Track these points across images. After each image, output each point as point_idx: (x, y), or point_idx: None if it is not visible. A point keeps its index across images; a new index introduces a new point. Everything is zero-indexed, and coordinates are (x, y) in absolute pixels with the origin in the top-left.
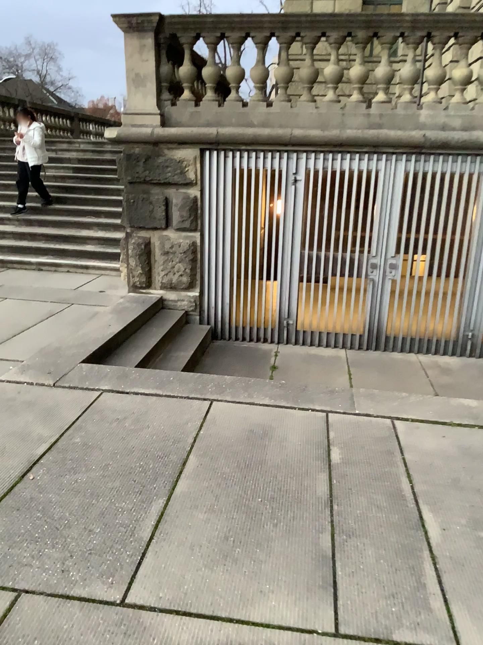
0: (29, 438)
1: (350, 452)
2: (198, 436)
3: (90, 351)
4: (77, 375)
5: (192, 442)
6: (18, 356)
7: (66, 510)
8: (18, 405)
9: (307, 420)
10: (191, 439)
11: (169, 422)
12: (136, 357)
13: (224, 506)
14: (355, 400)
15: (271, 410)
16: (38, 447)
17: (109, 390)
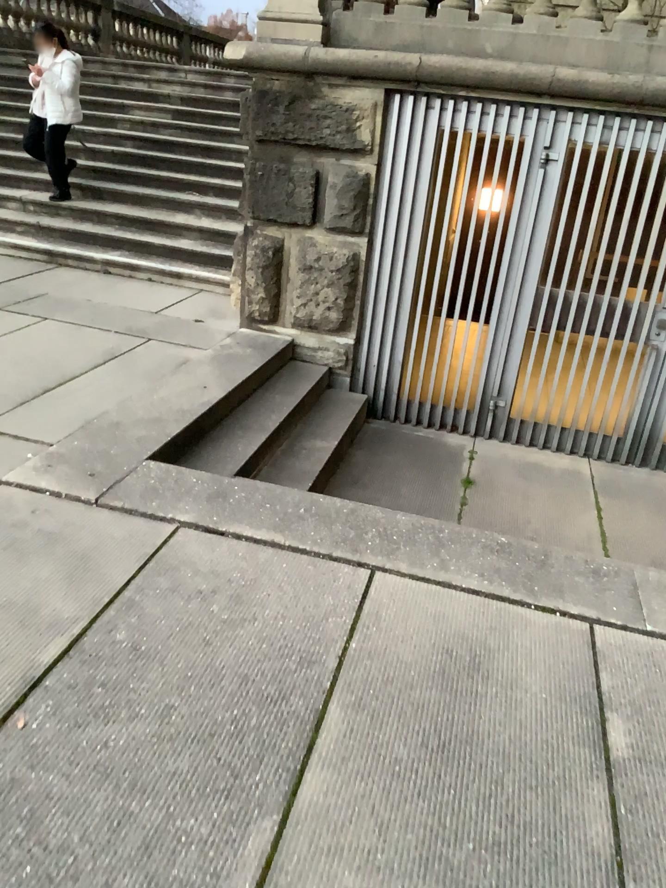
0: (33, 622)
1: (644, 733)
2: (347, 653)
3: (168, 434)
4: (139, 485)
5: (335, 668)
6: (46, 434)
7: (73, 831)
8: (26, 542)
9: (551, 635)
10: (334, 658)
11: (294, 611)
12: (244, 450)
13: (396, 858)
14: (642, 600)
15: (482, 602)
16: (45, 647)
17: (191, 525)
